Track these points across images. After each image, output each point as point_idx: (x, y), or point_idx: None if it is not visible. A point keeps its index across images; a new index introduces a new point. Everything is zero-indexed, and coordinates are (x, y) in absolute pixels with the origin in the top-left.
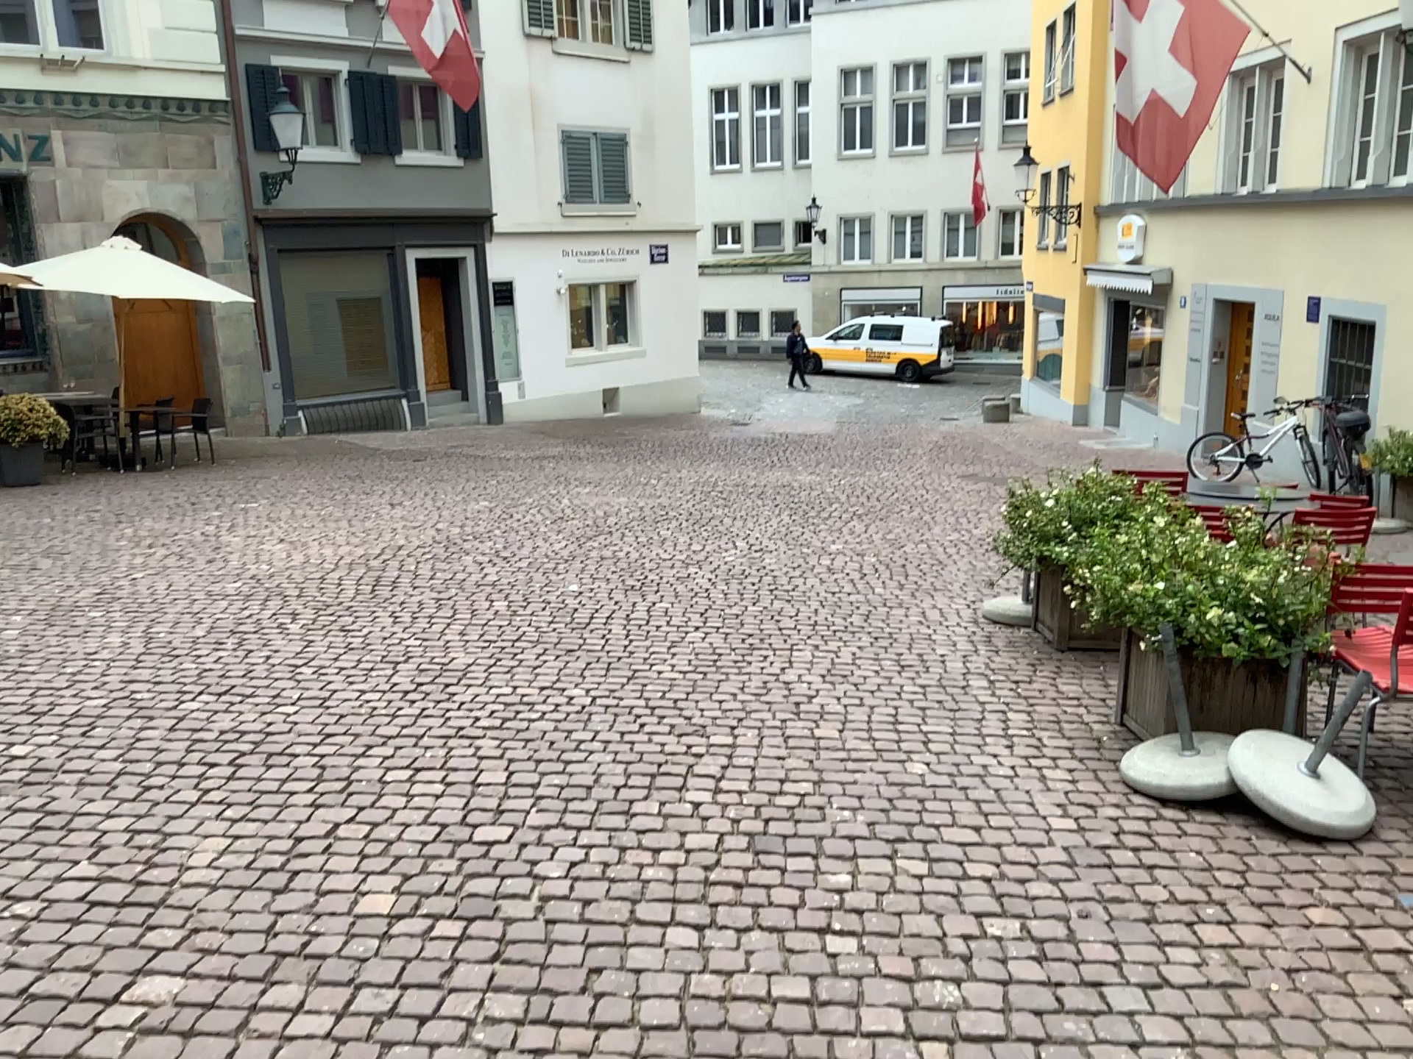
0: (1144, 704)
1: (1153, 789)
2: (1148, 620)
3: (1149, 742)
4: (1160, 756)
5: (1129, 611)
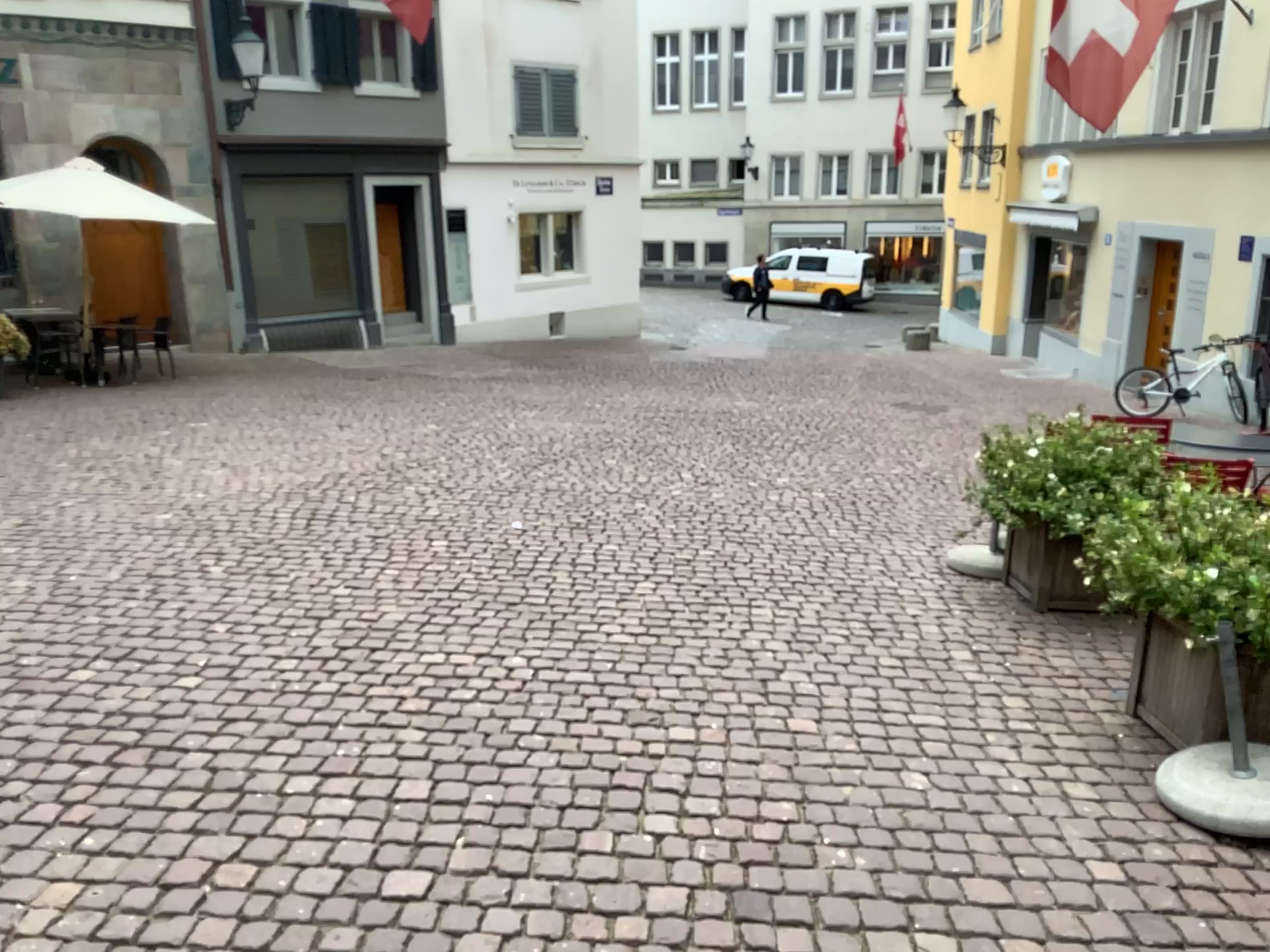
0: (1176, 704)
1: (1207, 822)
2: (1192, 609)
3: (1187, 751)
4: (1213, 779)
5: (1160, 592)
